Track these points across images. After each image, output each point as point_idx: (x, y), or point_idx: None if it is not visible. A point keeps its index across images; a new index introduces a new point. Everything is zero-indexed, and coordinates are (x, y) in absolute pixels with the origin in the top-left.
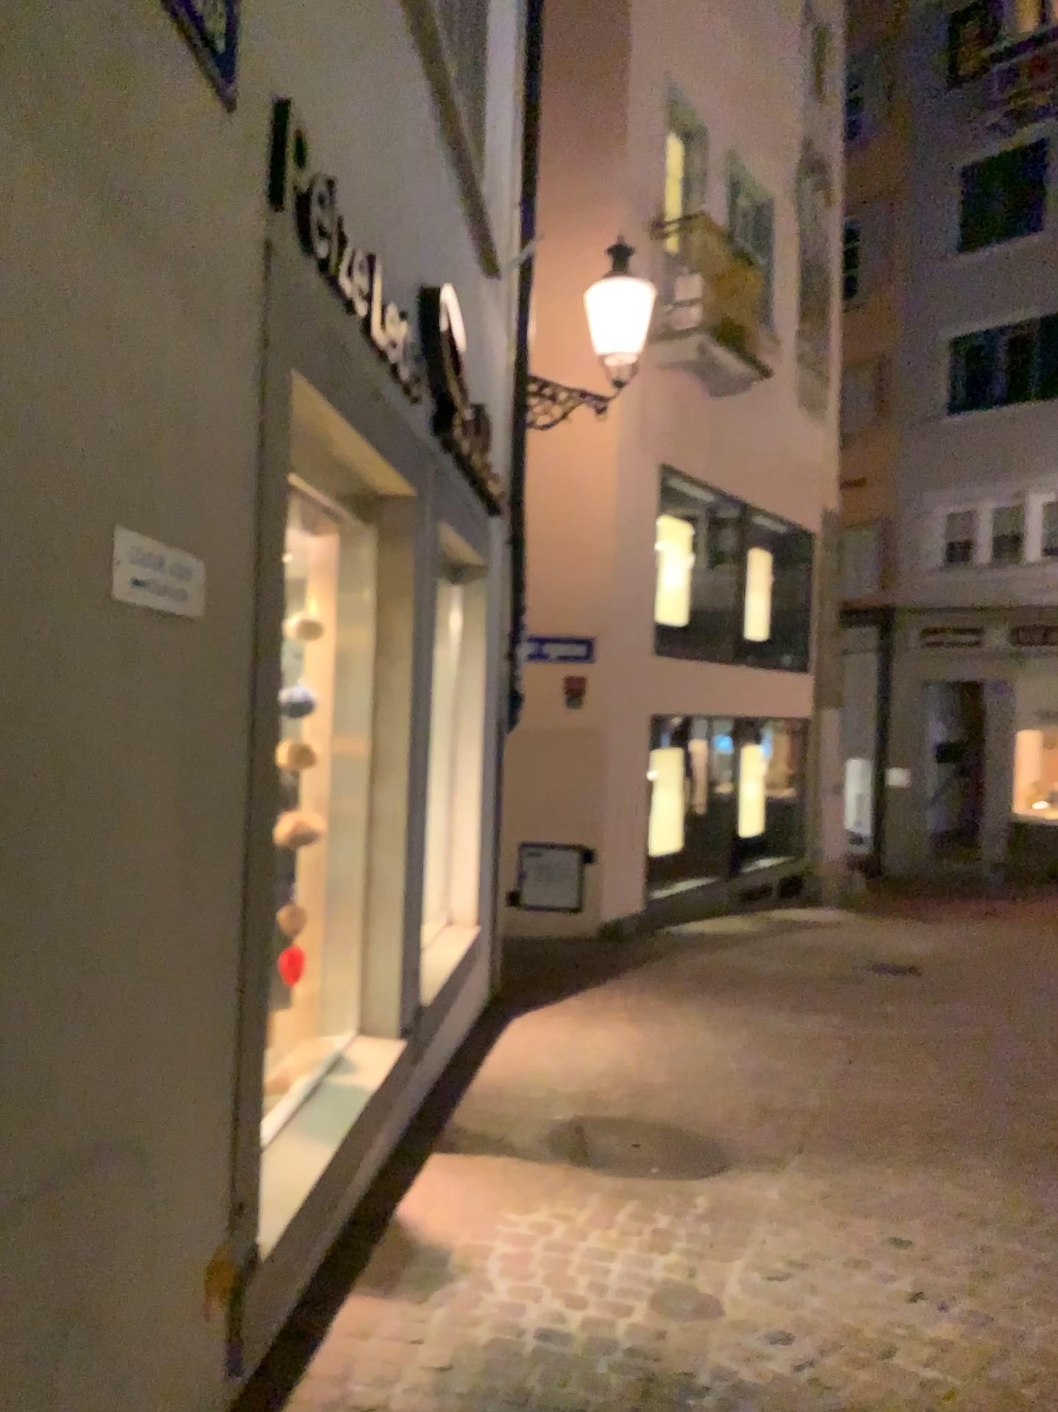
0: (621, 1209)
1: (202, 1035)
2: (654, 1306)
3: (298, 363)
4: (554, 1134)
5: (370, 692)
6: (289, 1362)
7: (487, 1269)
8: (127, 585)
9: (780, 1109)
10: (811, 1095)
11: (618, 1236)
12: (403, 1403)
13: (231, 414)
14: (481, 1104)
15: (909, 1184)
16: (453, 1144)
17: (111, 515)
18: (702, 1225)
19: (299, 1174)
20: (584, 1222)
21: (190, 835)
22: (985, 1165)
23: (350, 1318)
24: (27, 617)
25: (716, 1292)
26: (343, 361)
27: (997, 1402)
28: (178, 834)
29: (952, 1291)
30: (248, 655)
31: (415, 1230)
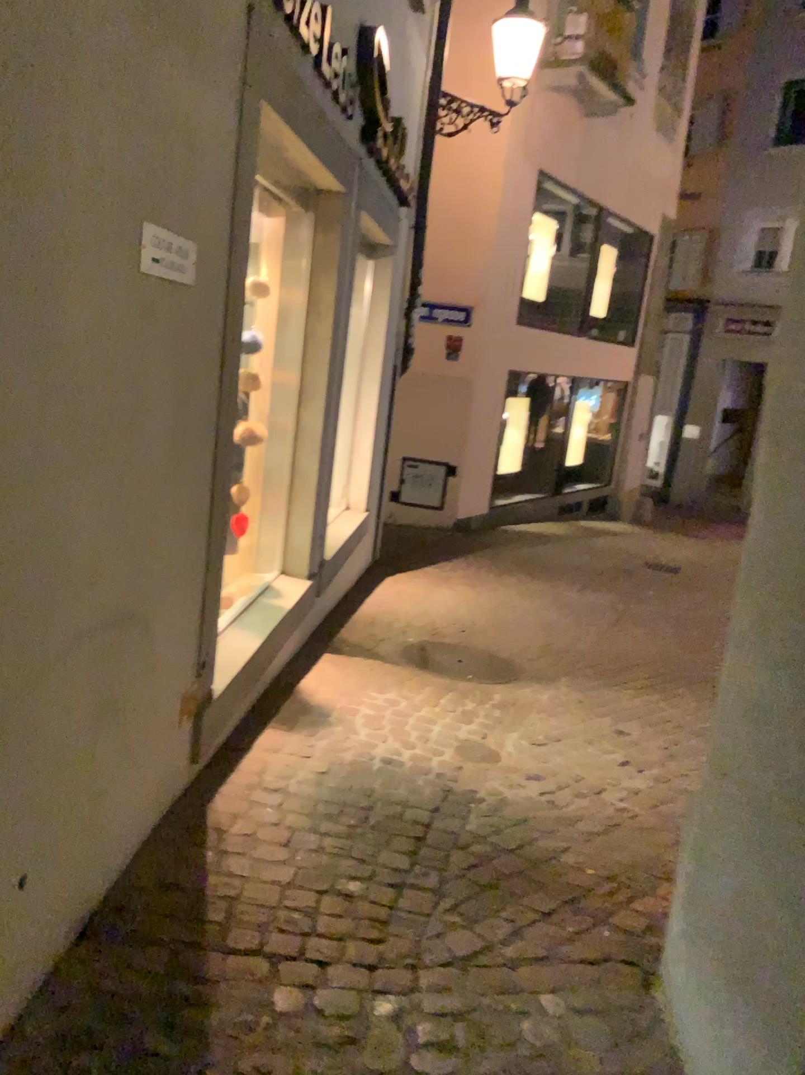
0: (445, 696)
1: (185, 556)
2: (457, 751)
3: (267, 95)
4: (407, 648)
5: (303, 337)
6: (228, 756)
7: (355, 721)
8: (150, 262)
9: (561, 647)
10: (583, 641)
11: (441, 711)
12: (297, 786)
13: (219, 138)
14: (360, 626)
15: (636, 699)
16: (340, 648)
17: (143, 214)
18: (496, 710)
19: (238, 652)
20: (420, 701)
21: (182, 428)
22: (689, 692)
23: (266, 739)
24: (92, 283)
25: (498, 747)
26: (299, 94)
27: (660, 819)
28: (175, 427)
29: (648, 760)
30: (223, 310)
31: (310, 695)
